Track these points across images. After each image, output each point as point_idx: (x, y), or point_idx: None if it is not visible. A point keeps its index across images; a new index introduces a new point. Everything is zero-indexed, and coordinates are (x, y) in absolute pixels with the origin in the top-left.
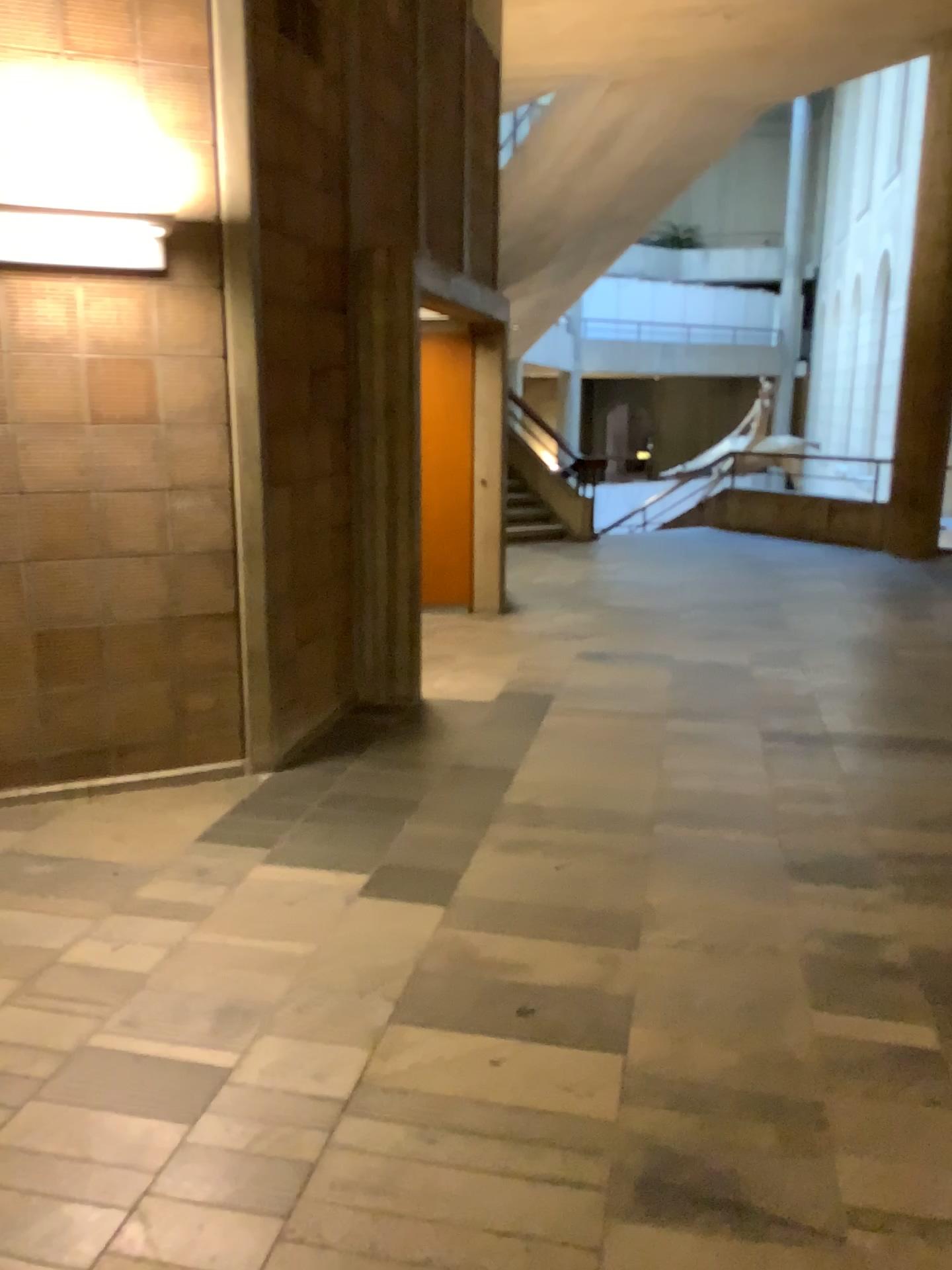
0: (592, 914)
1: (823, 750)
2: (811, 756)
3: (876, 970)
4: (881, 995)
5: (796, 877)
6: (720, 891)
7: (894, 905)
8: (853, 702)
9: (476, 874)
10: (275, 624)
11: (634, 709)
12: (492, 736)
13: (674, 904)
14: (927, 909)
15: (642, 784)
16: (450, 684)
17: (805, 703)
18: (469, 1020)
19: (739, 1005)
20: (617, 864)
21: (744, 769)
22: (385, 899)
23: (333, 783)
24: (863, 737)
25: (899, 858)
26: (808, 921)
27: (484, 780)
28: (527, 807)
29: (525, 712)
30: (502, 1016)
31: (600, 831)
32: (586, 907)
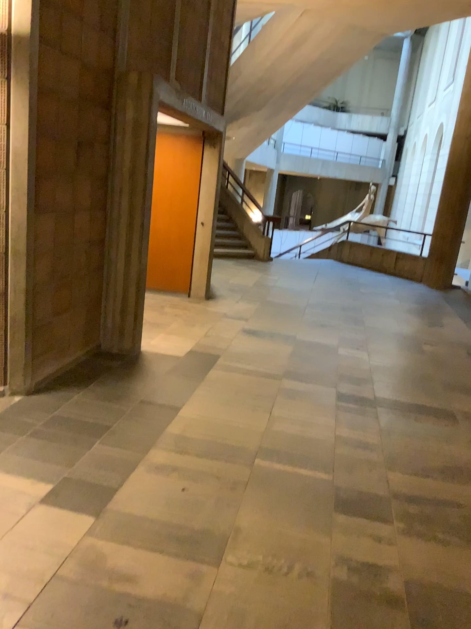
0: (195, 531)
1: (370, 410)
2: (363, 414)
3: (378, 599)
4: (379, 624)
5: (338, 509)
6: (286, 517)
7: (398, 539)
8: (393, 378)
9: (127, 489)
10: (34, 302)
11: (264, 371)
12: (173, 382)
13: (253, 526)
14: (419, 545)
15: (255, 426)
16: (158, 344)
17: (365, 376)
18: (76, 627)
19: (277, 626)
20: (223, 488)
21: (321, 420)
22: (57, 506)
23: (61, 407)
24: (395, 403)
25: (406, 499)
26: (339, 548)
27: (157, 413)
28: (178, 437)
29: (198, 366)
30: (103, 625)
31: (220, 459)
32: (193, 524)
